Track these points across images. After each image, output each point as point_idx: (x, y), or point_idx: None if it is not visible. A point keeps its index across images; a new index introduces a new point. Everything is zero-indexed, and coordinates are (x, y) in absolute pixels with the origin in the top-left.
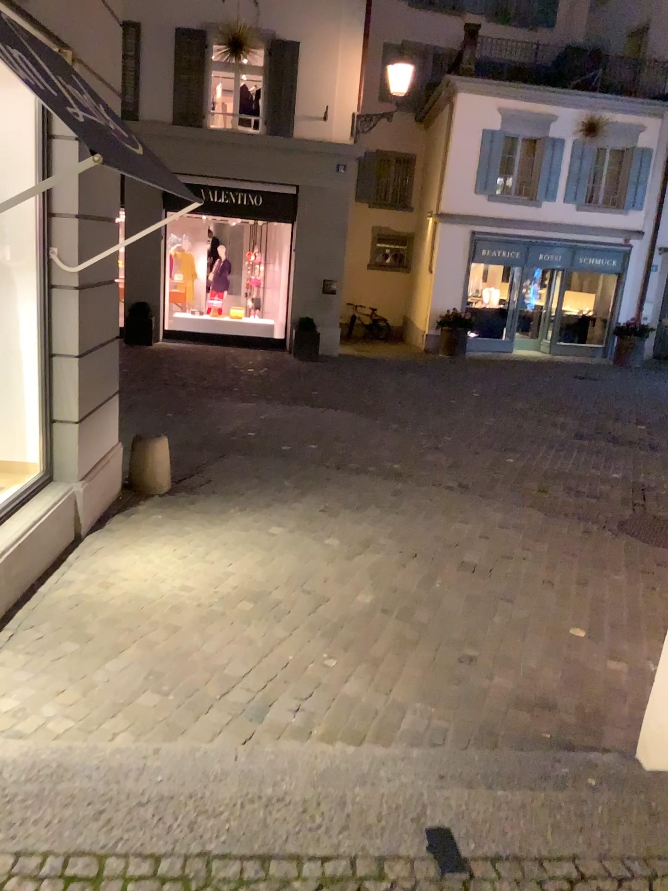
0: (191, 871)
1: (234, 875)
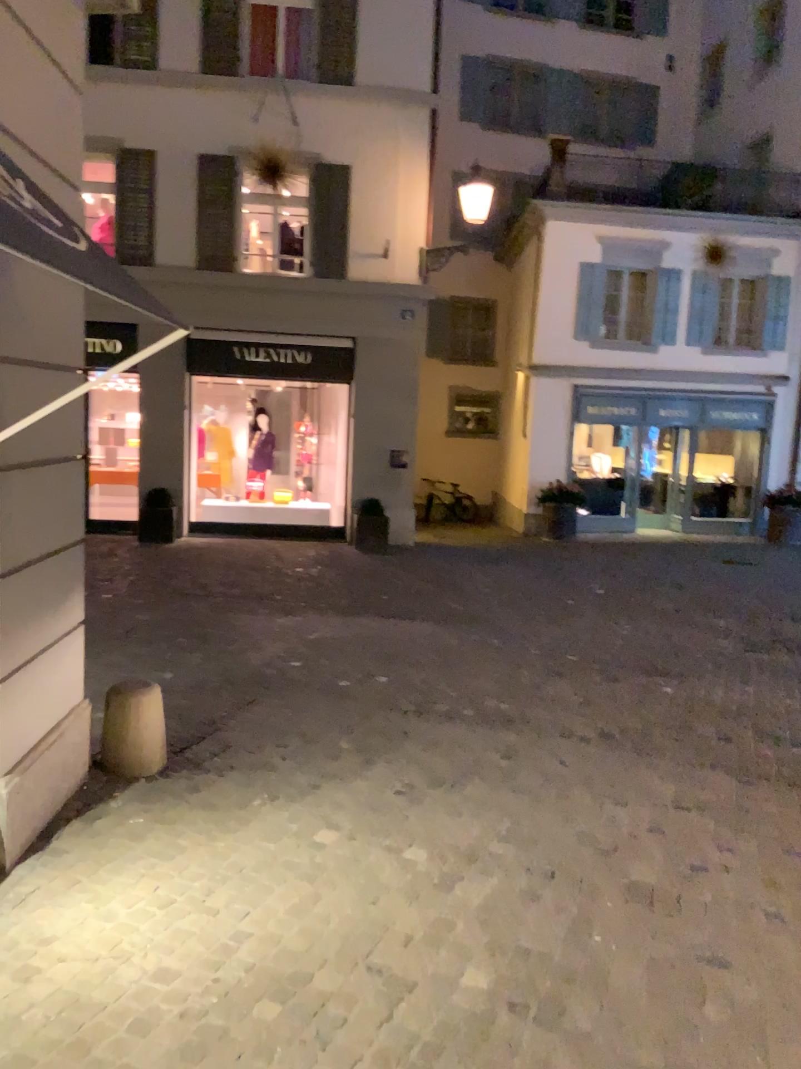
0: None
1: None
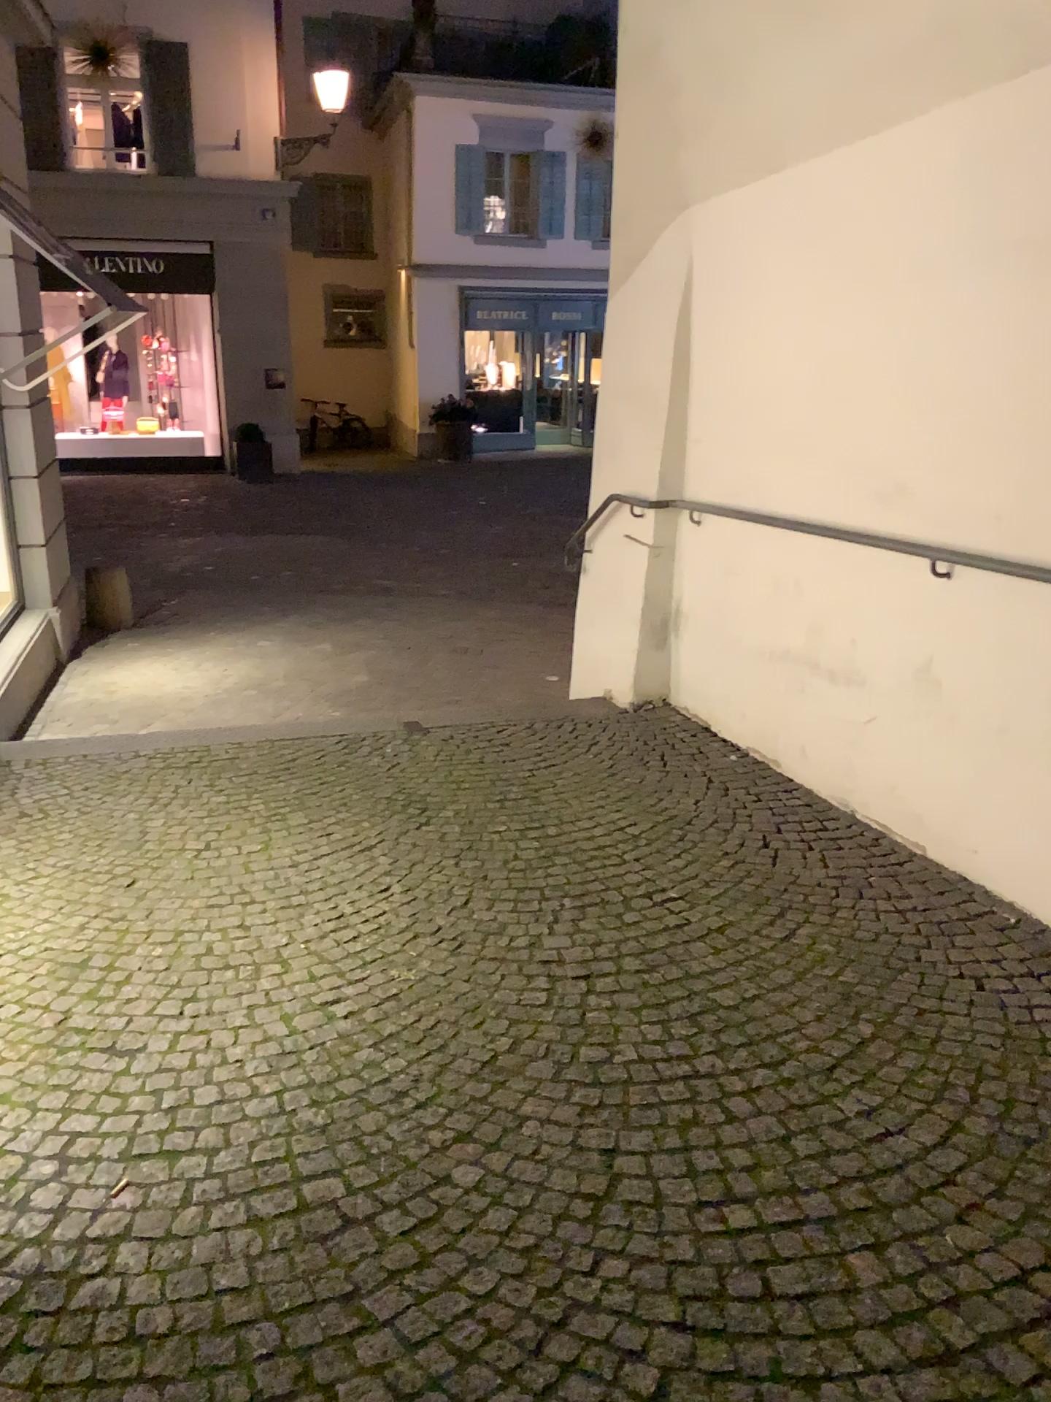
0: (263, 738)
1: (288, 737)
